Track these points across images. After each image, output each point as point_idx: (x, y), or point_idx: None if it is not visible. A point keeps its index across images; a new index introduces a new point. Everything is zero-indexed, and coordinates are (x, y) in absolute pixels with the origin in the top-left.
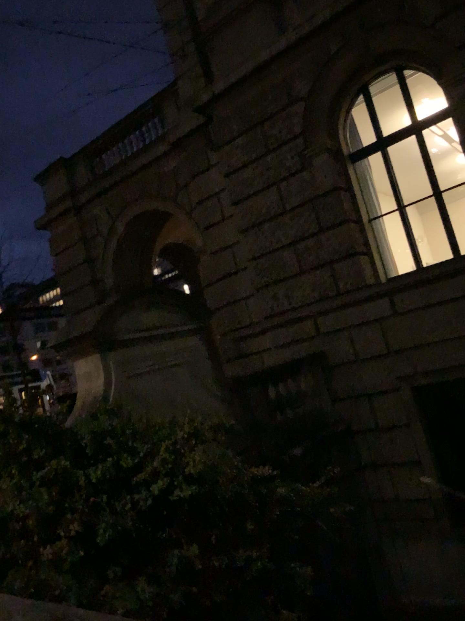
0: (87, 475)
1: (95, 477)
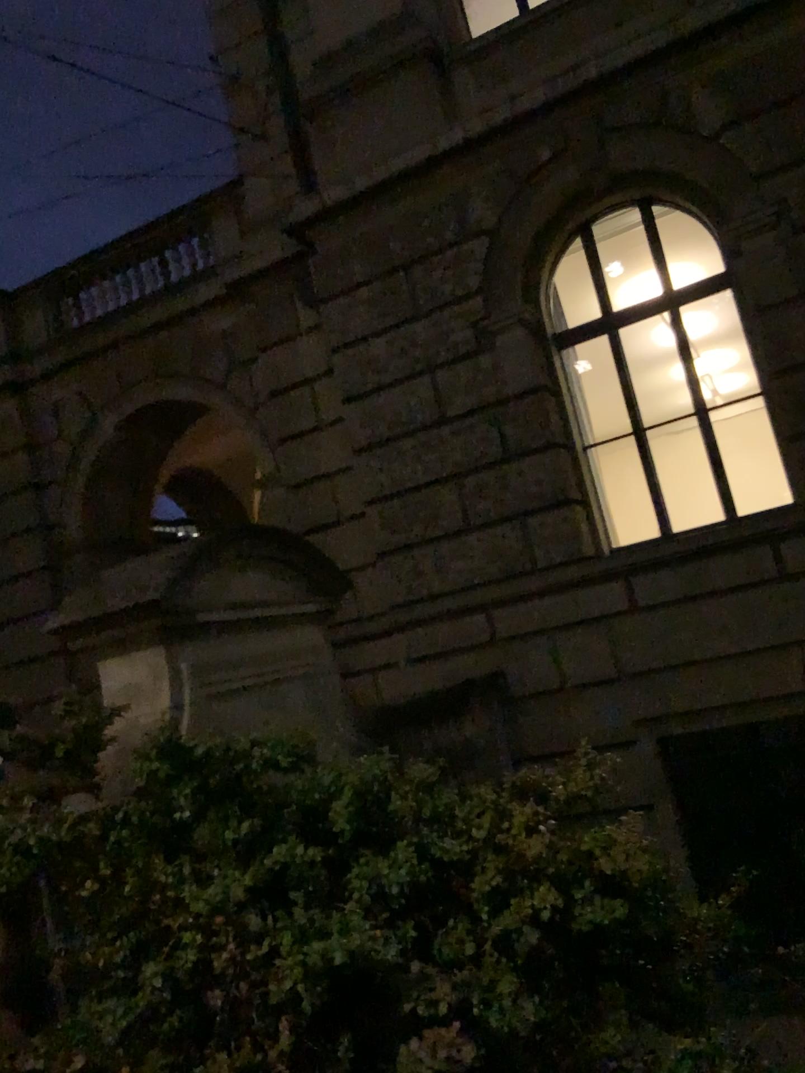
0: (372, 885)
1: (400, 890)
